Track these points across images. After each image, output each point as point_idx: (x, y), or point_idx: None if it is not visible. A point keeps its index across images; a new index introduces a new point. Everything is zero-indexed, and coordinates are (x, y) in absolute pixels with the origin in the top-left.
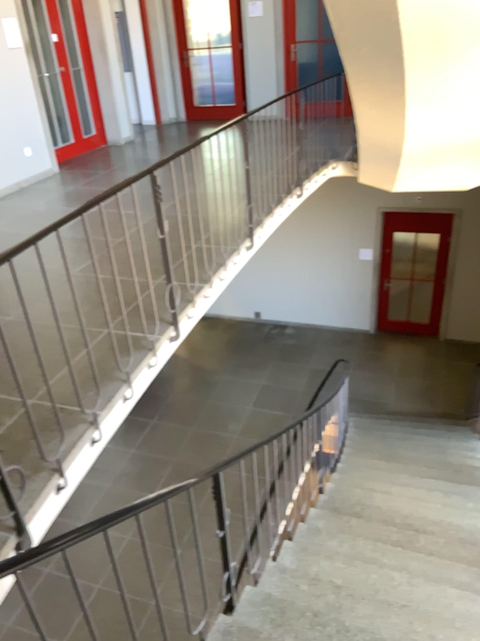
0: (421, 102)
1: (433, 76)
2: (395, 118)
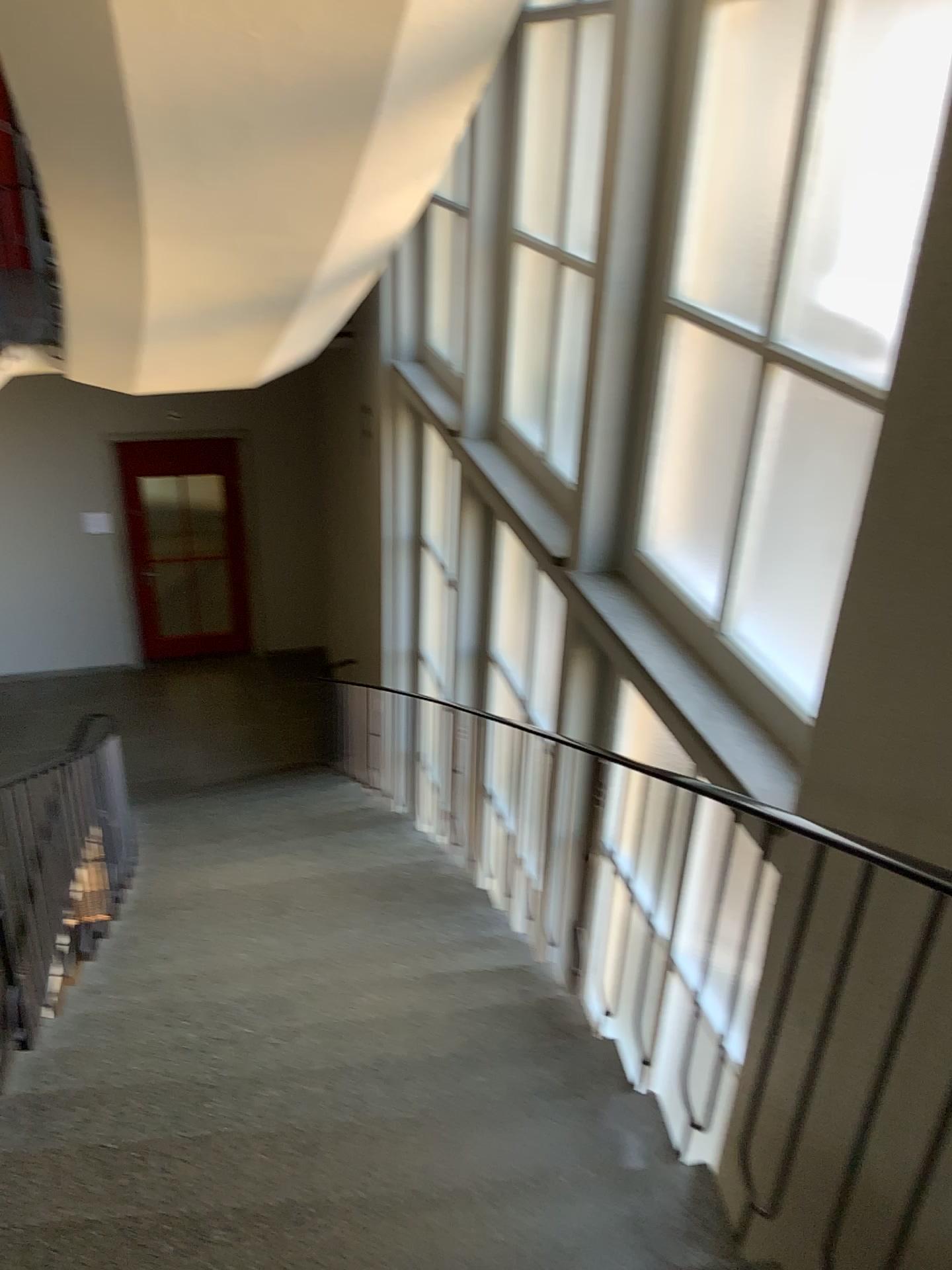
0: (171, 231)
1: (185, 192)
2: (131, 258)
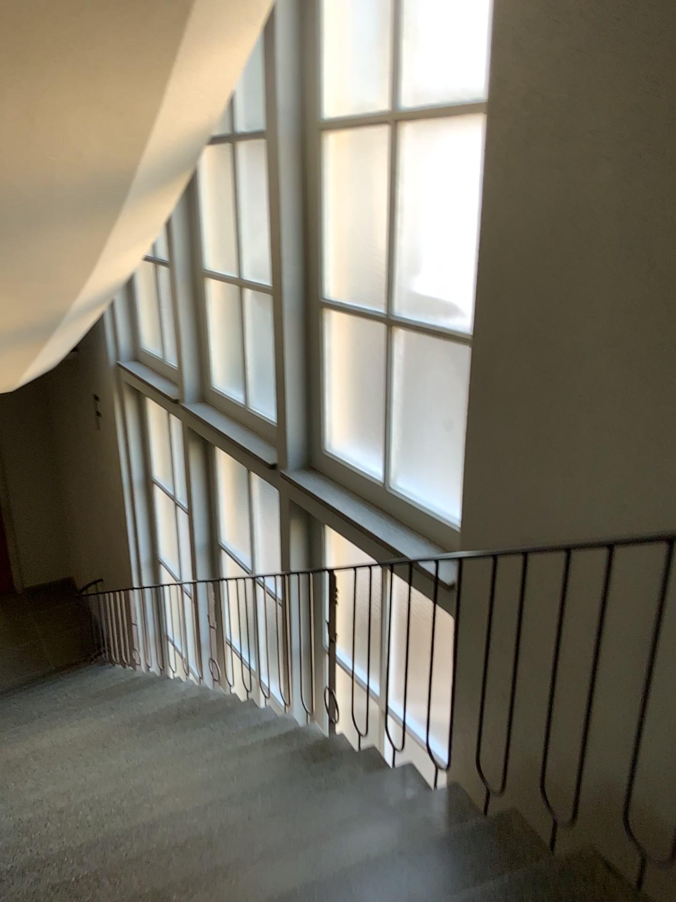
0: None
1: None
2: None
